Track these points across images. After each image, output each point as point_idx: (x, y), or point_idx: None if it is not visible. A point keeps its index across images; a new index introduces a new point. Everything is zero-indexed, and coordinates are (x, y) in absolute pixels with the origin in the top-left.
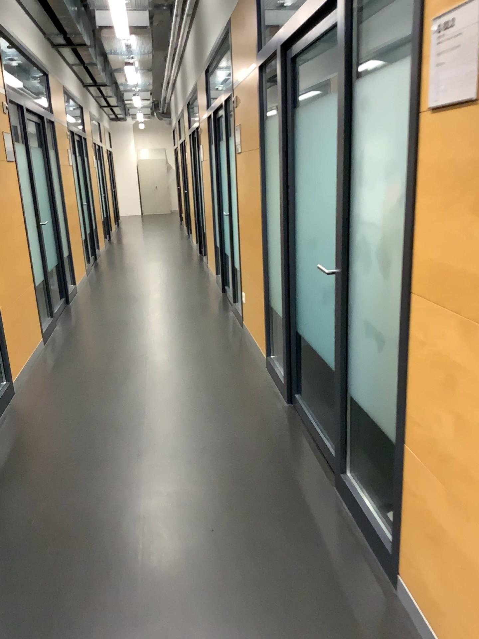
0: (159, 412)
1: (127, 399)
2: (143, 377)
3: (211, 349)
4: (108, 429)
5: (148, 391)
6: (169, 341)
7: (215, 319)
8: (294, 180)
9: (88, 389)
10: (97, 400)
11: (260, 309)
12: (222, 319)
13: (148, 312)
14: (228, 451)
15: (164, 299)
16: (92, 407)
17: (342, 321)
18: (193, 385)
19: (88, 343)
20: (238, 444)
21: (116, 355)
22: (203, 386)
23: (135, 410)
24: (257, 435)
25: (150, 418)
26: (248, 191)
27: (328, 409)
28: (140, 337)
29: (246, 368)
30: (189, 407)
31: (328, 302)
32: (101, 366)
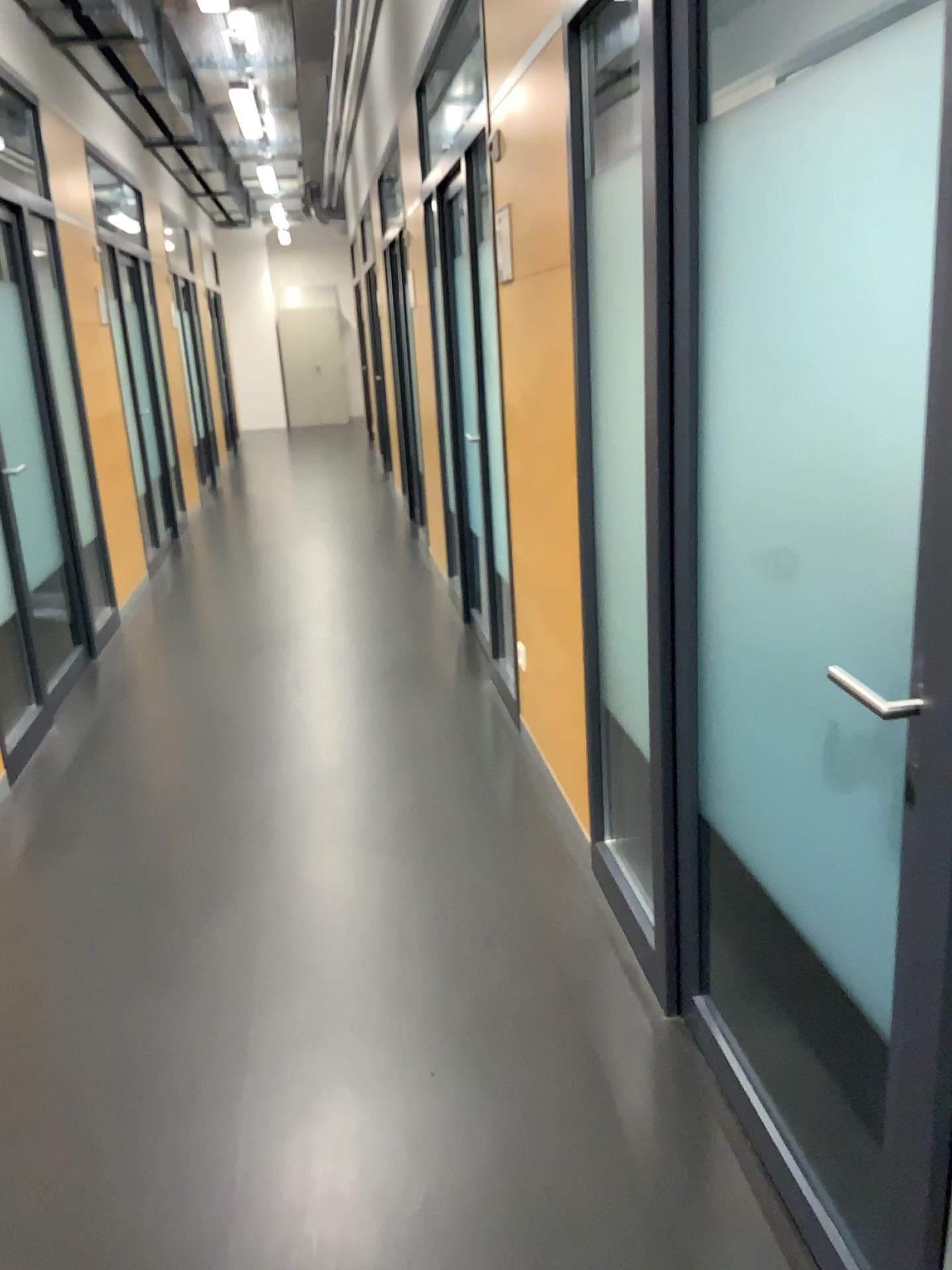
0: (292, 1045)
1: (203, 992)
2: (254, 902)
3: (439, 801)
4: (132, 1121)
5: (263, 960)
6: (330, 779)
7: (450, 702)
8: (692, 356)
9: (99, 950)
10: (118, 993)
11: (570, 700)
12: (466, 706)
13: (284, 685)
14: (500, 1226)
15: (323, 646)
16: (99, 1021)
17: (950, 904)
18: (393, 935)
19: (124, 783)
20: (531, 1189)
21: (190, 825)
22: (420, 937)
23: (222, 1035)
24: (587, 1153)
25: (262, 1069)
26: (535, 385)
27: (791, 1035)
28: (258, 764)
29: (538, 870)
30: (381, 1025)
31: (847, 783)
32: (146, 860)
